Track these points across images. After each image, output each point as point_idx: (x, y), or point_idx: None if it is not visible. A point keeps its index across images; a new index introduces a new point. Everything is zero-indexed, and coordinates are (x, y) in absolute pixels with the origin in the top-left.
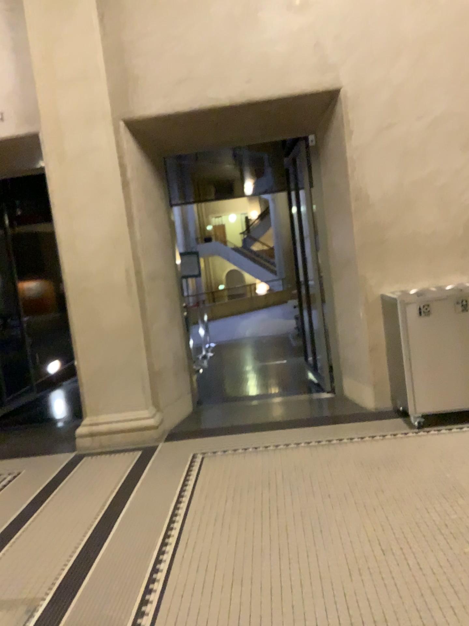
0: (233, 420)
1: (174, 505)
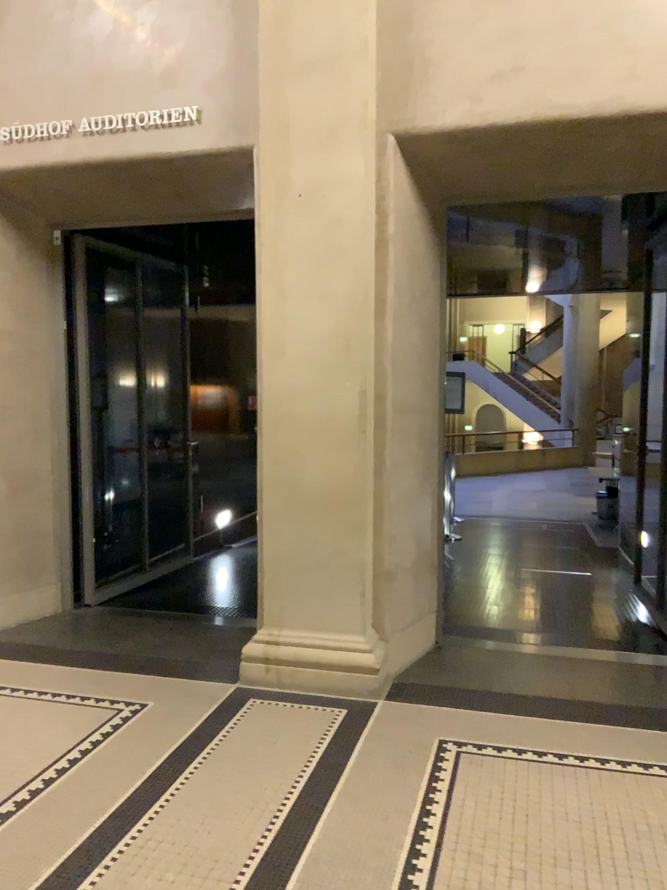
0: (509, 679)
1: (405, 862)
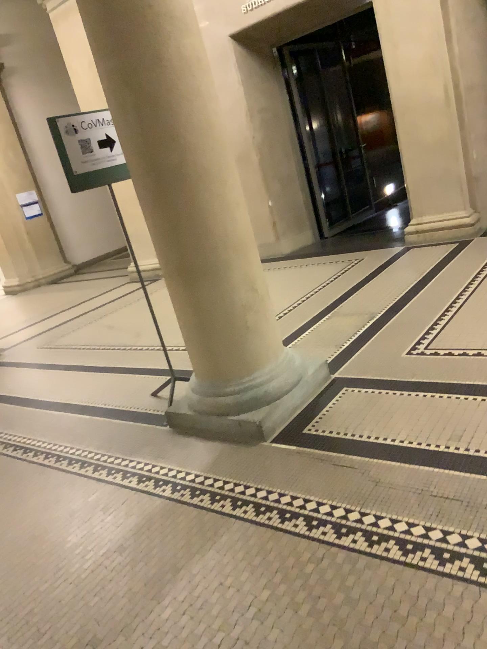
0: None
1: (476, 272)
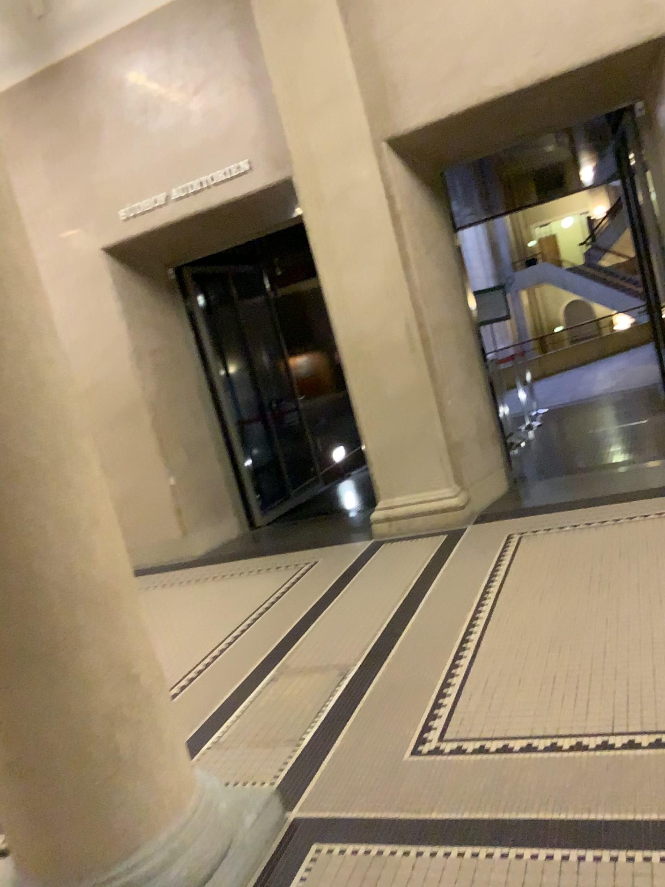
0: (560, 495)
1: (486, 584)
